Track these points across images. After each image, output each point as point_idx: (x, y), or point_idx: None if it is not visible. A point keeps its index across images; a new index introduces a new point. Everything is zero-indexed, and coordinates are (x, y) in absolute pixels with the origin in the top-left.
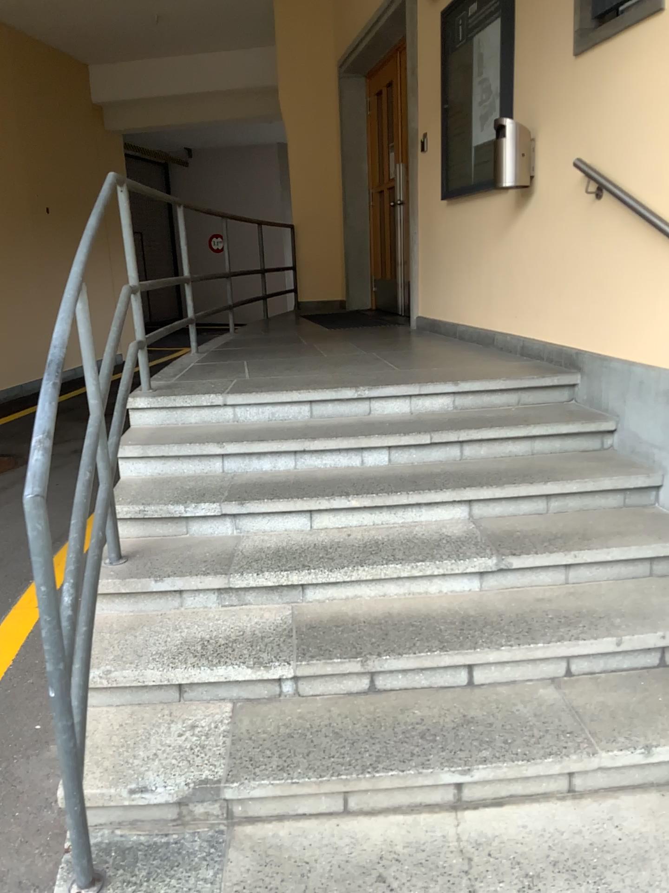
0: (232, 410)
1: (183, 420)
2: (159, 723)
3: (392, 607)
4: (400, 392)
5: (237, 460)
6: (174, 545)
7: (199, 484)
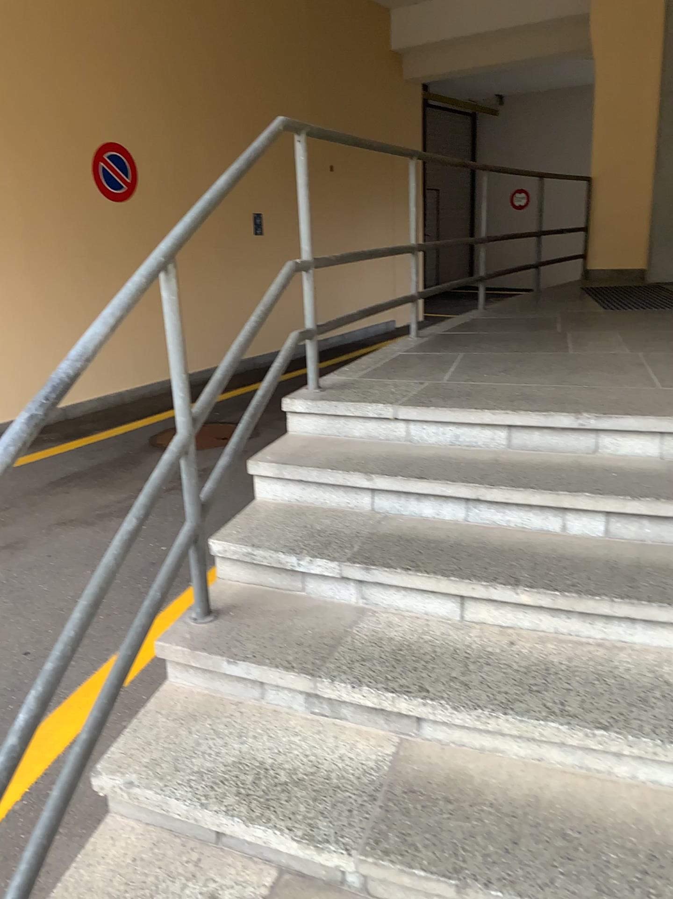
0: (404, 428)
1: (343, 435)
2: (173, 877)
3: (543, 787)
4: (645, 425)
5: (391, 500)
6: (279, 608)
7: (335, 526)
